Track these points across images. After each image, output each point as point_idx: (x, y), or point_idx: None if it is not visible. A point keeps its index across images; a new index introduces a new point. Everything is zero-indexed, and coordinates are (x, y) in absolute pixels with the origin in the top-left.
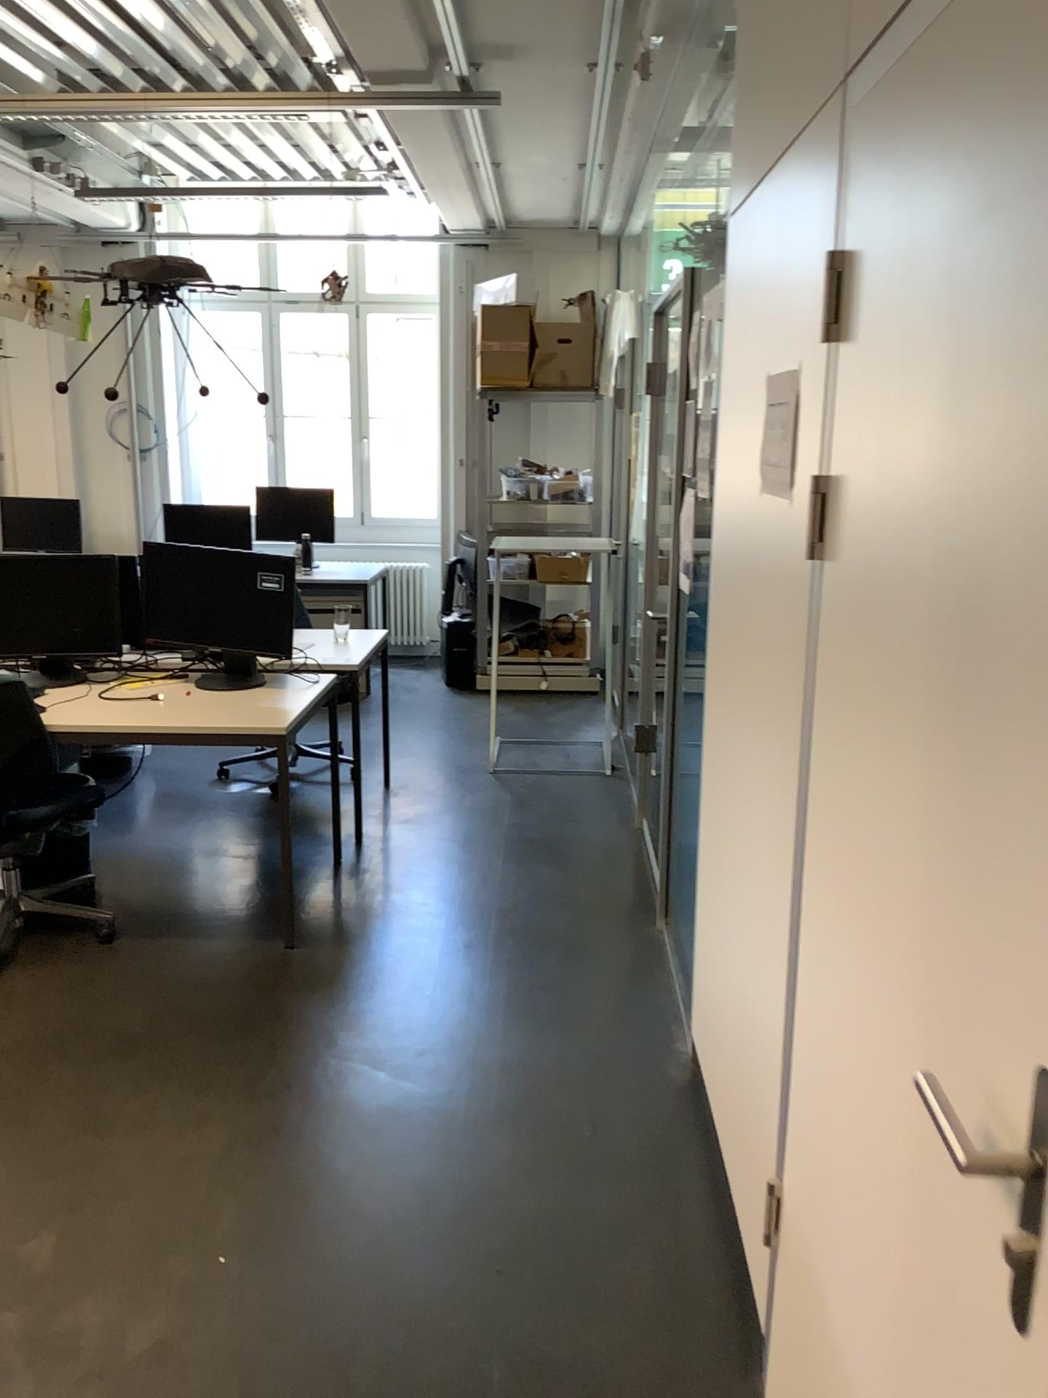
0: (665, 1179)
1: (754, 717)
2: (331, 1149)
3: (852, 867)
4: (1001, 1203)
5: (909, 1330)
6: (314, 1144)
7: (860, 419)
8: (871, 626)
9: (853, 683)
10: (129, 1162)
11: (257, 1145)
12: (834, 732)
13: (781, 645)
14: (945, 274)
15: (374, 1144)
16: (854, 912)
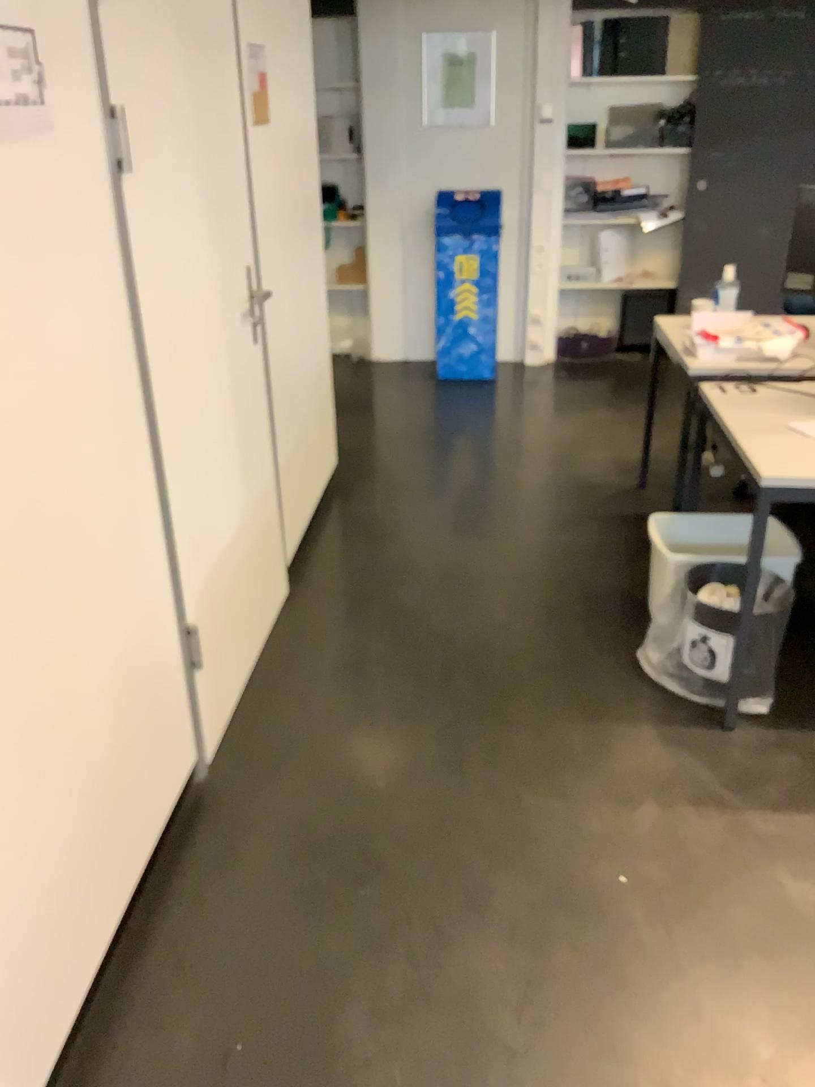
0: (176, 965)
1: (41, 426)
2: (563, 1030)
3: (186, 332)
4: (245, 326)
5: (238, 441)
6: (587, 1040)
7: (132, 64)
8: (168, 191)
9: (165, 233)
10: (800, 1006)
11: (661, 1039)
12: (160, 277)
13: (75, 292)
14: (177, 0)
15: (510, 1040)
16: (190, 352)
